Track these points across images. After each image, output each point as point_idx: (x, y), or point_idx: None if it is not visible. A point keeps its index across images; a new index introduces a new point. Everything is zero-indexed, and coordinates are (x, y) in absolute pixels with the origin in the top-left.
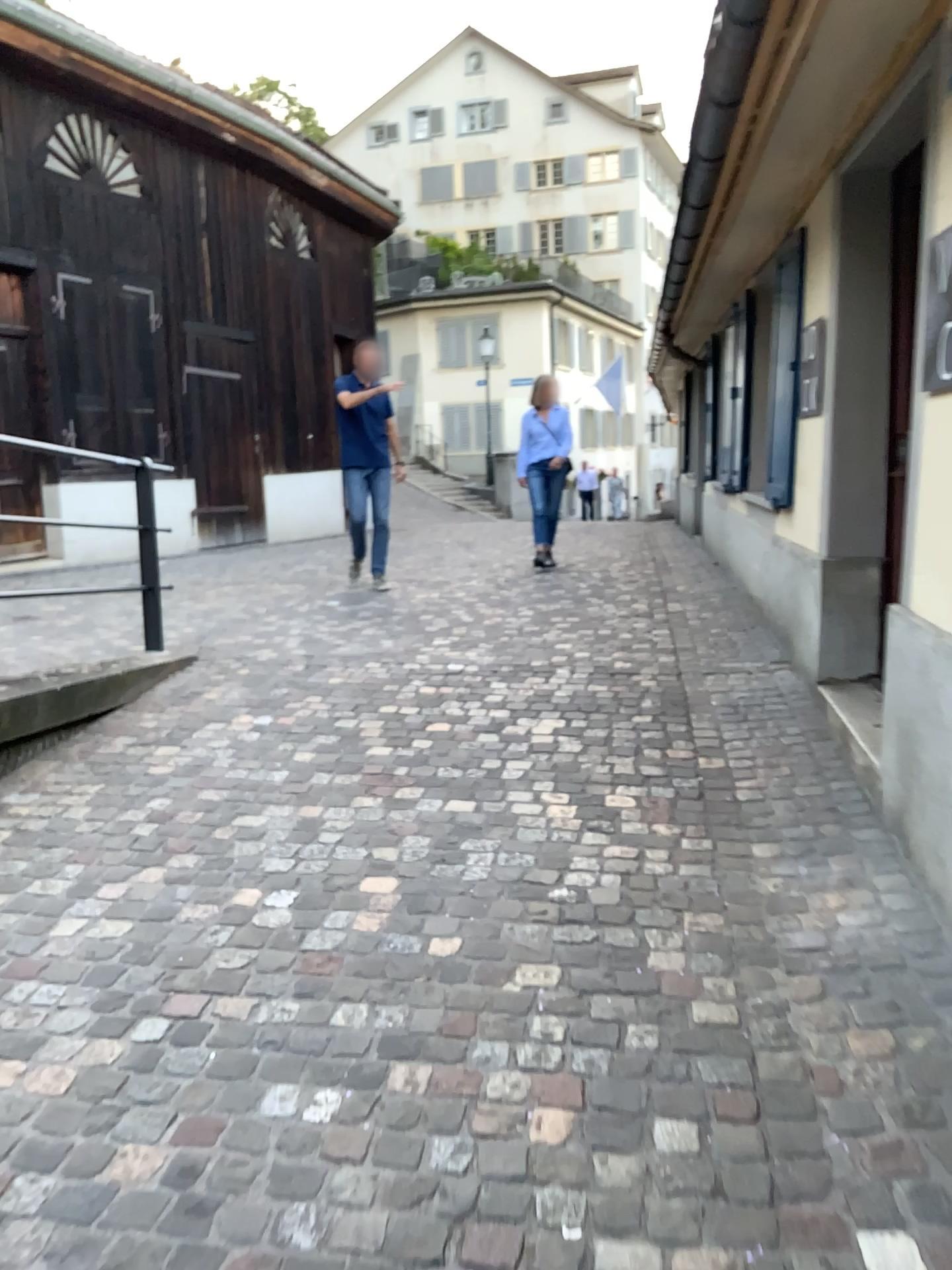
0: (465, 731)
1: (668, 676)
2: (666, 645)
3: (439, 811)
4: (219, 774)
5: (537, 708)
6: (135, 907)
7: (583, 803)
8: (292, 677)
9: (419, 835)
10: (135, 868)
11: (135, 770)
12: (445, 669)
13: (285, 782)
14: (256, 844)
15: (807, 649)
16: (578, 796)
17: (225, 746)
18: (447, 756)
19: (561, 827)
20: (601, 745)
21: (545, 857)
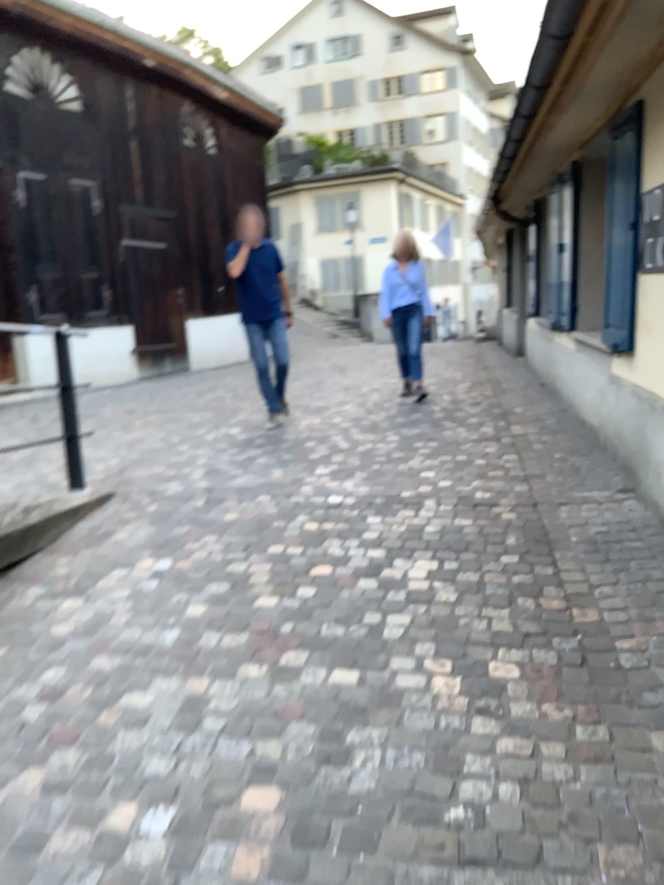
0: (345, 575)
1: (523, 506)
2: (516, 471)
3: (324, 682)
4: (115, 634)
5: (410, 545)
6: (3, 834)
7: (465, 670)
8: (194, 513)
9: (304, 719)
10: (14, 771)
11: (40, 628)
12: (327, 502)
13: (177, 643)
14: (140, 733)
15: (655, 485)
16: (459, 661)
17: (126, 596)
18: (330, 607)
19: (447, 707)
20: (474, 591)
21: (434, 753)
